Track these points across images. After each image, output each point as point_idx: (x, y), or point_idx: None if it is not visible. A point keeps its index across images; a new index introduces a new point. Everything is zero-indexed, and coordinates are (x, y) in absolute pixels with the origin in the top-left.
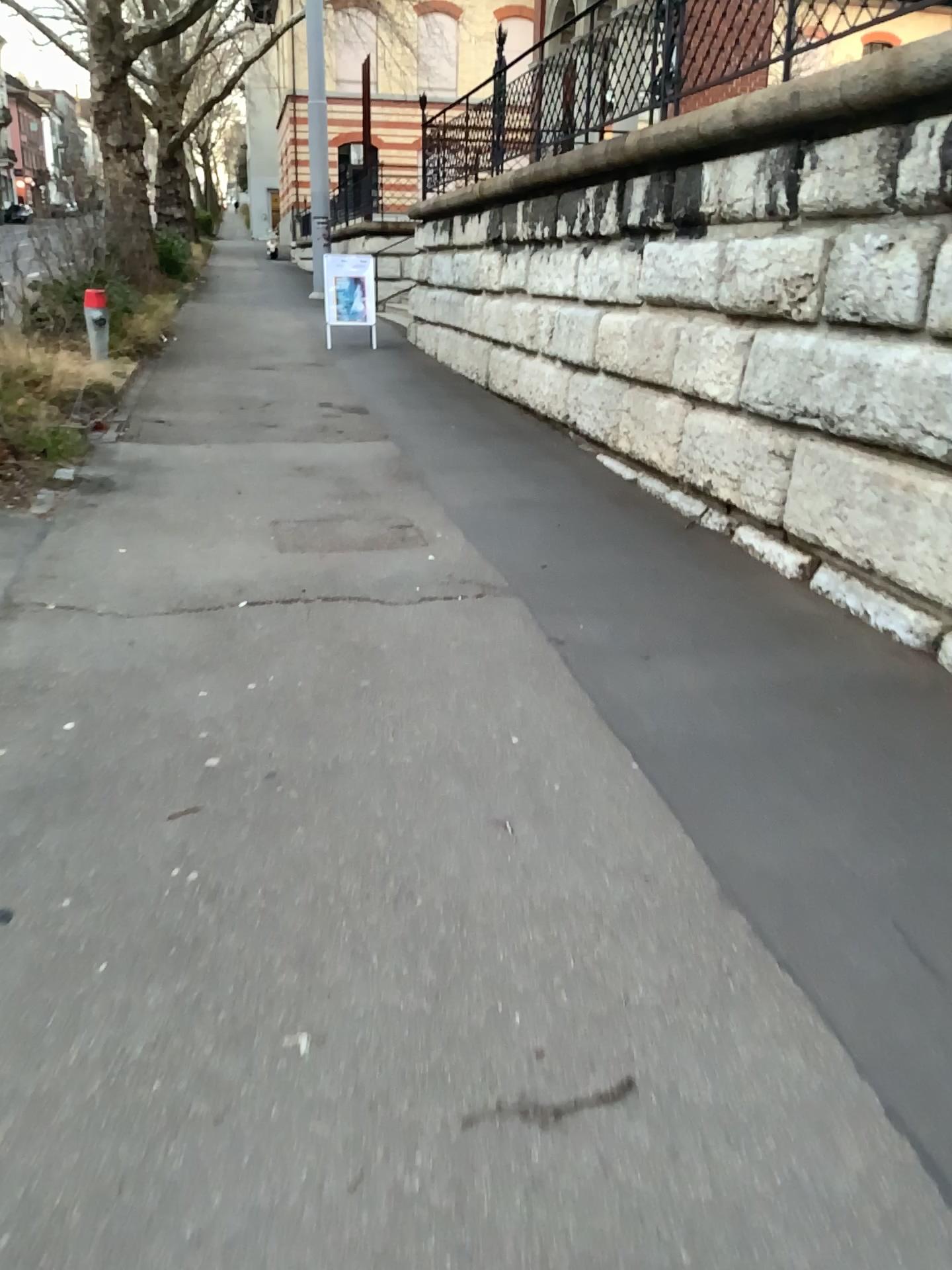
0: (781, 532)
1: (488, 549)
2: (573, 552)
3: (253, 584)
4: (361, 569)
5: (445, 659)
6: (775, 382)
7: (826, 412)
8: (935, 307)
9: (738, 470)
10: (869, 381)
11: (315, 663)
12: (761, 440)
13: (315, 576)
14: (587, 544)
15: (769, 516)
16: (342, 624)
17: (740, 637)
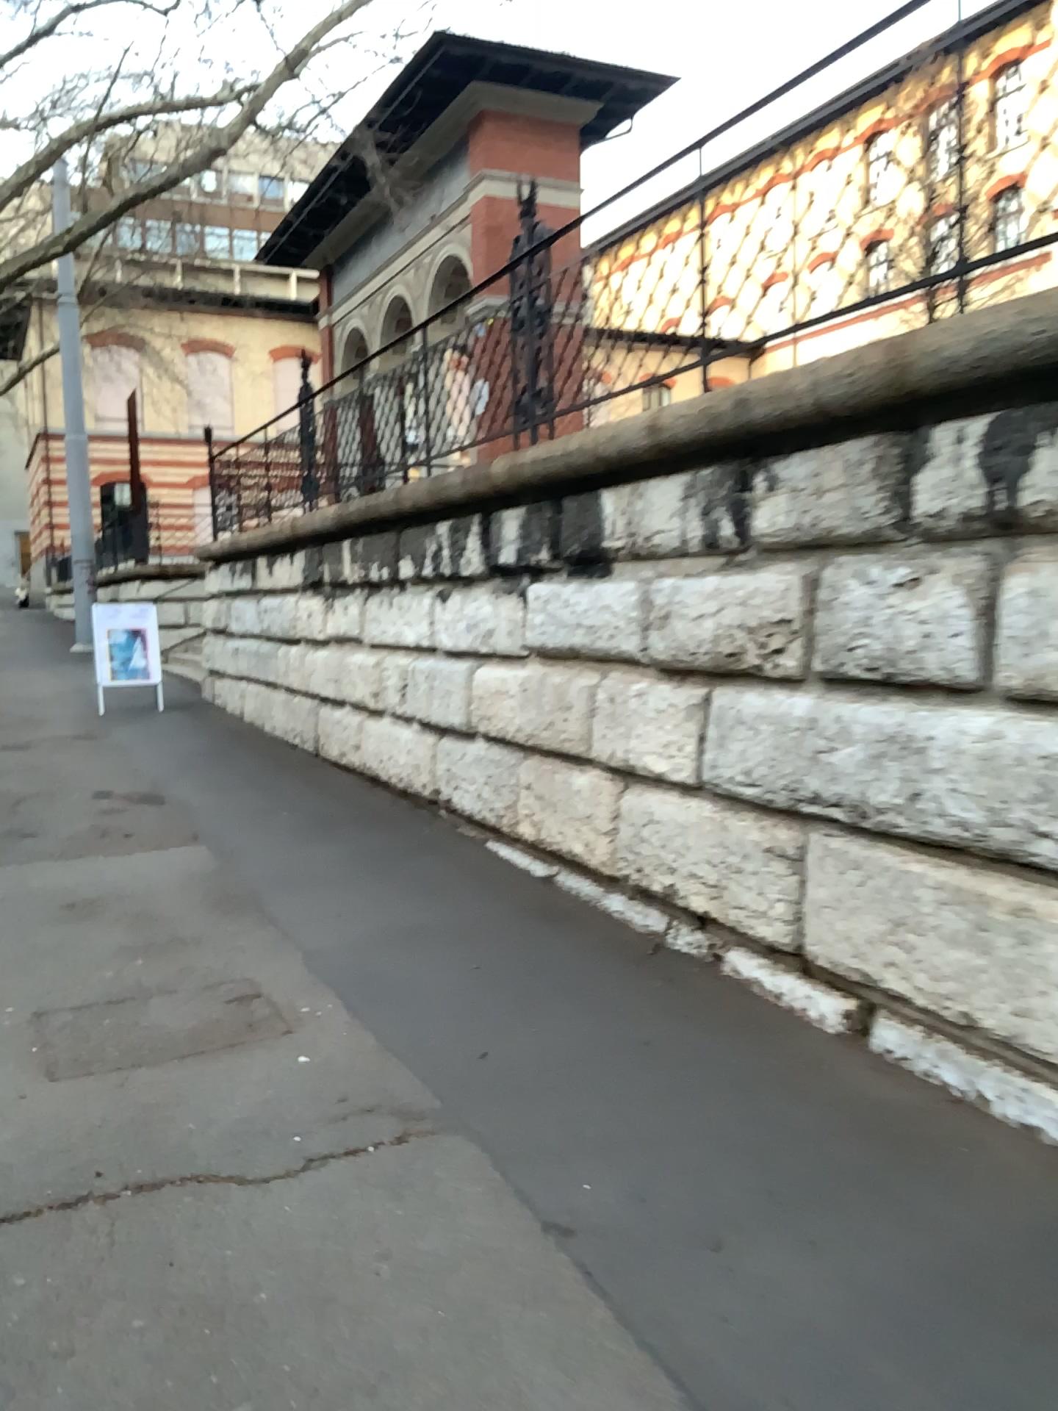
0: (805, 966)
1: (392, 1037)
2: (519, 1026)
3: (11, 1171)
4: (200, 1109)
5: (384, 1312)
6: (762, 758)
7: (852, 799)
8: (1009, 660)
9: (717, 875)
10: (919, 759)
11: (140, 1368)
12: (751, 836)
13: (123, 1138)
14: (532, 1006)
15: (782, 942)
16: (180, 1246)
17: (830, 1171)
